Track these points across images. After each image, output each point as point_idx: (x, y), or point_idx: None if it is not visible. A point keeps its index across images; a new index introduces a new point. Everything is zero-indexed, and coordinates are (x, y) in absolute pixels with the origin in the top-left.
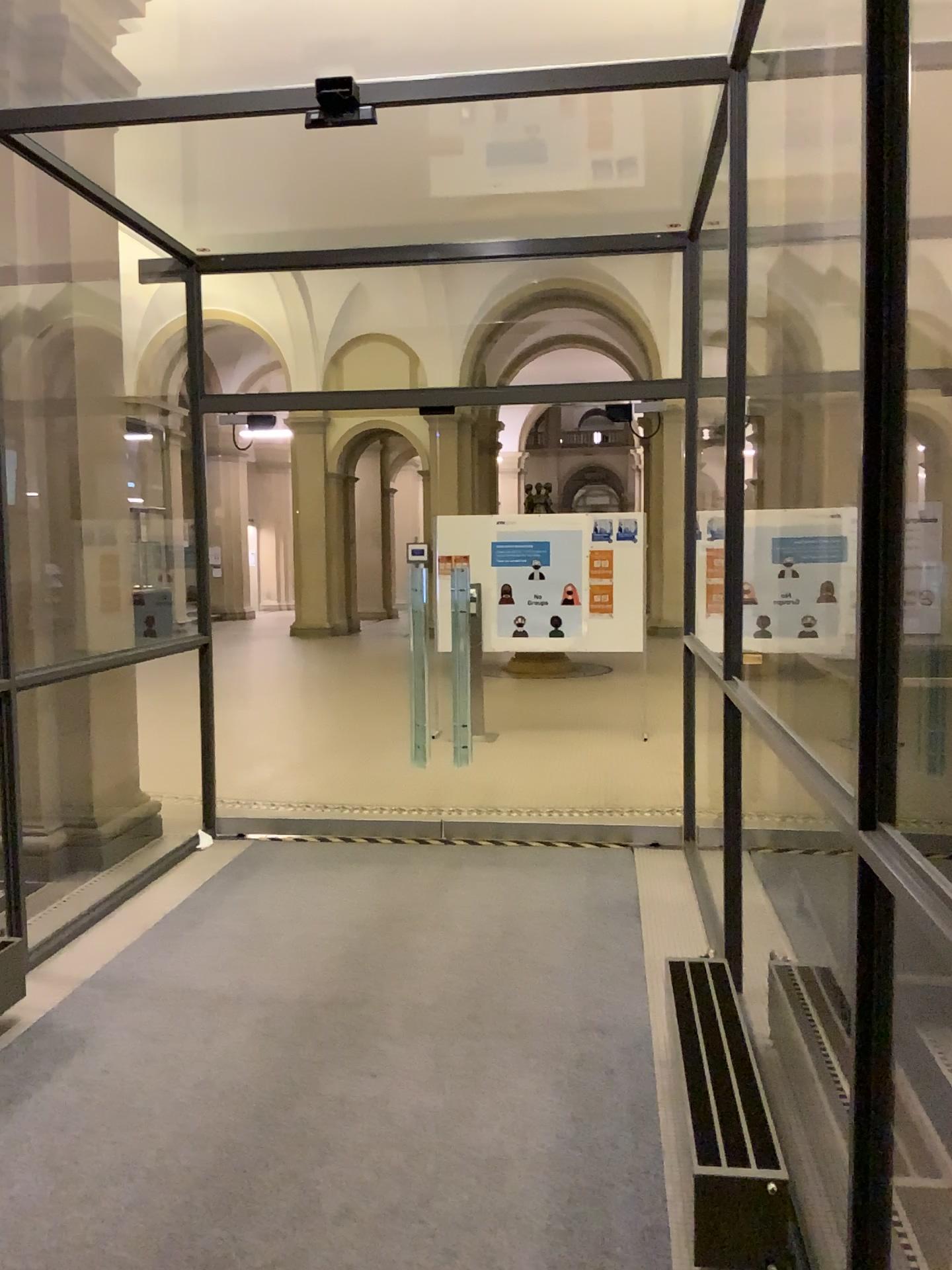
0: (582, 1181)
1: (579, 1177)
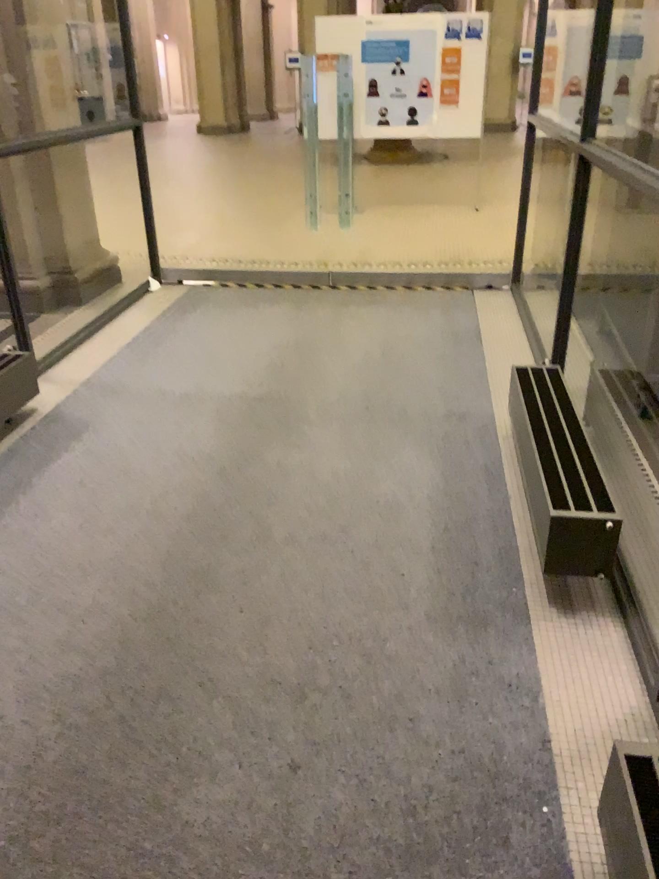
0: (453, 522)
1: (450, 520)
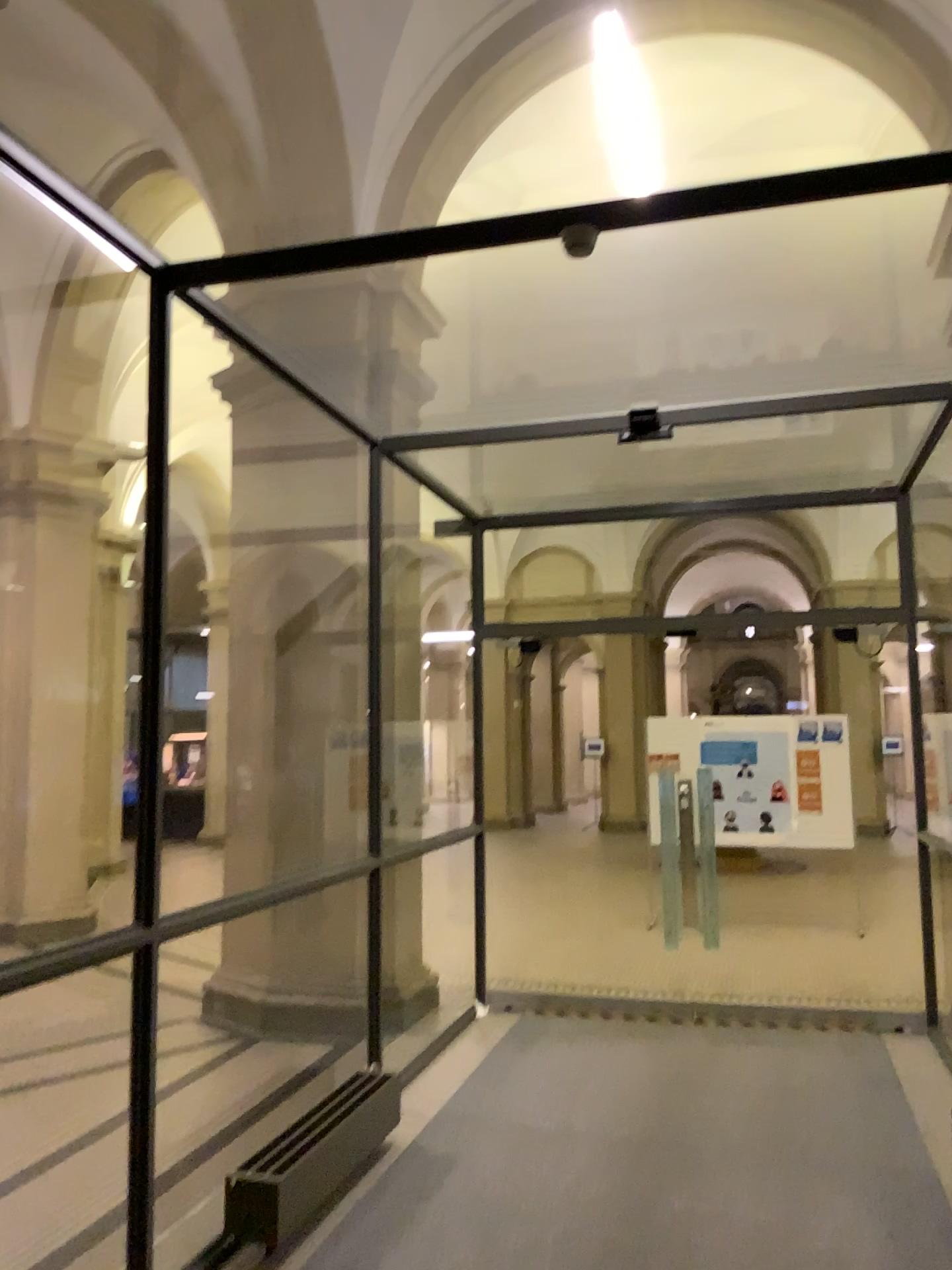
0: None
1: None
